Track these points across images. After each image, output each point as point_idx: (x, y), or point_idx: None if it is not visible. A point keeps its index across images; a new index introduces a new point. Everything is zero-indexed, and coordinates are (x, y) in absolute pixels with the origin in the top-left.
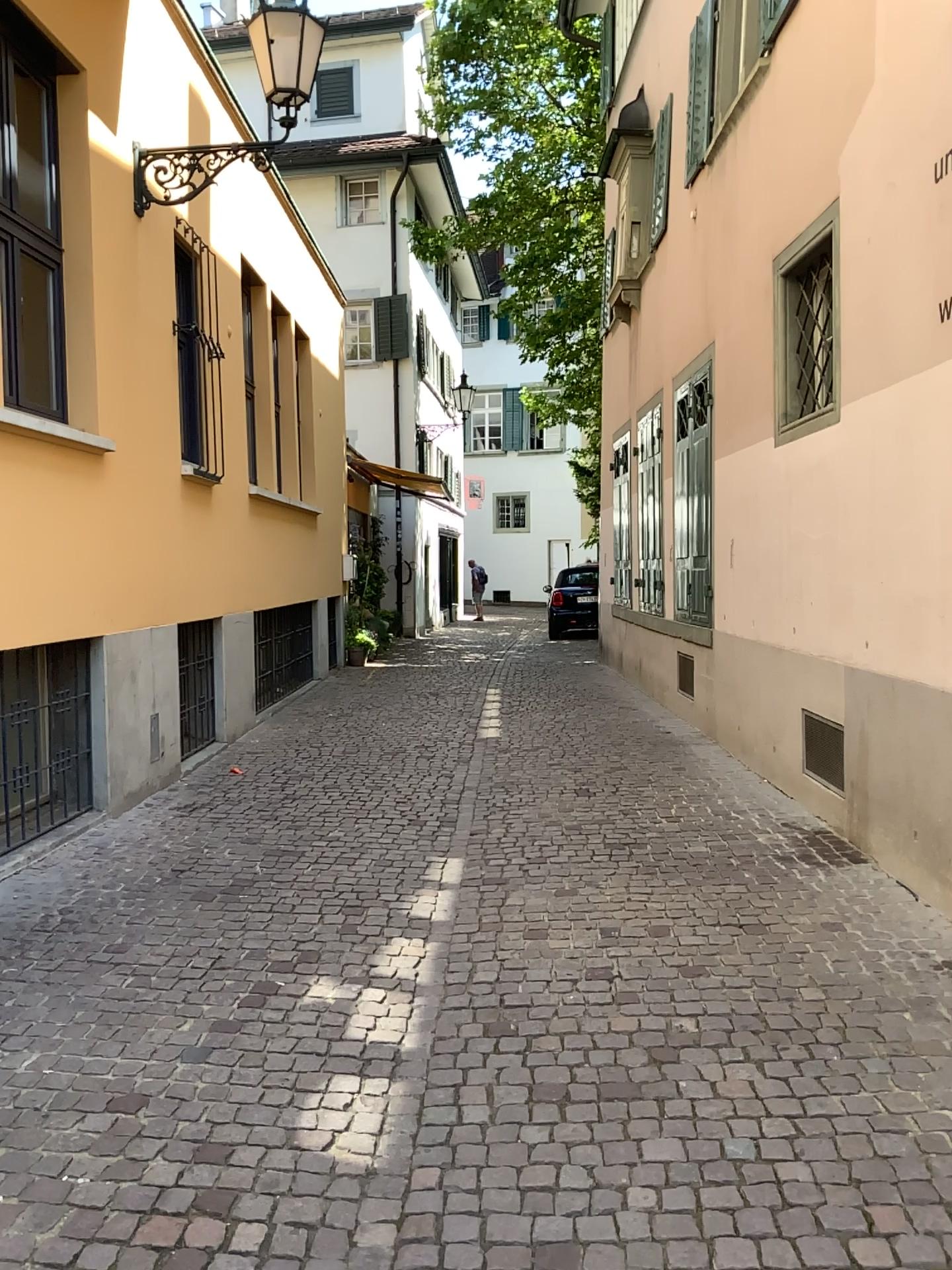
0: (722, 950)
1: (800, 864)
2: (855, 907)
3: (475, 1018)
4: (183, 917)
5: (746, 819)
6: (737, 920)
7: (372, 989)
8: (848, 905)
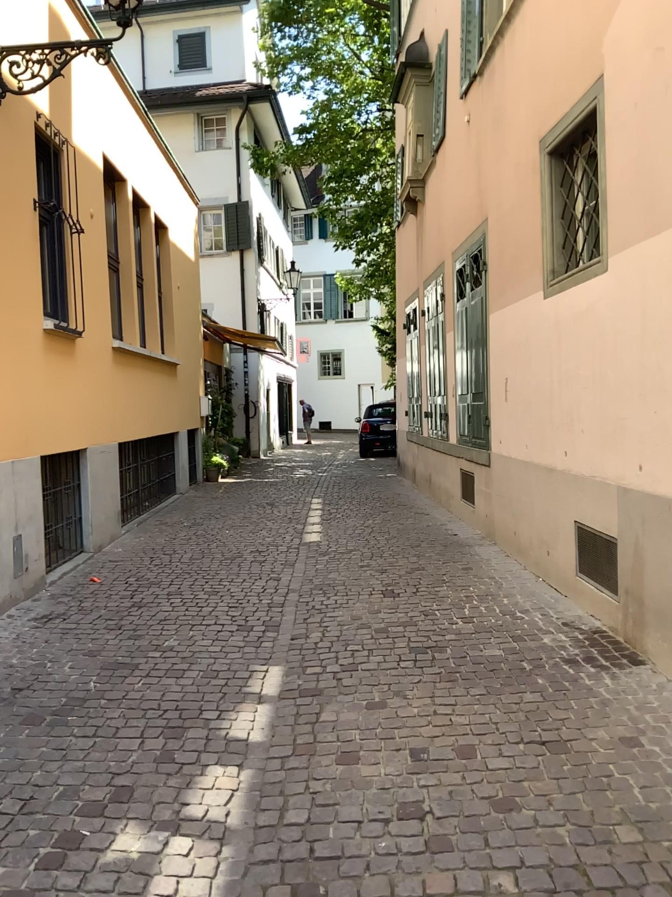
0: (530, 776)
1: (587, 668)
2: (647, 717)
3: (282, 880)
4: (5, 748)
5: (531, 620)
6: (539, 737)
7: (178, 839)
8: (640, 715)
